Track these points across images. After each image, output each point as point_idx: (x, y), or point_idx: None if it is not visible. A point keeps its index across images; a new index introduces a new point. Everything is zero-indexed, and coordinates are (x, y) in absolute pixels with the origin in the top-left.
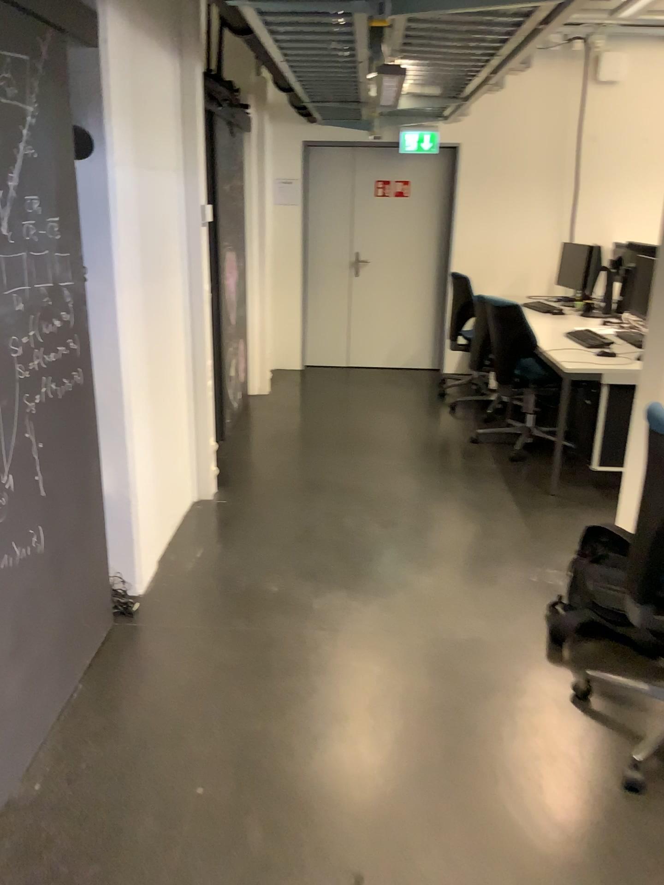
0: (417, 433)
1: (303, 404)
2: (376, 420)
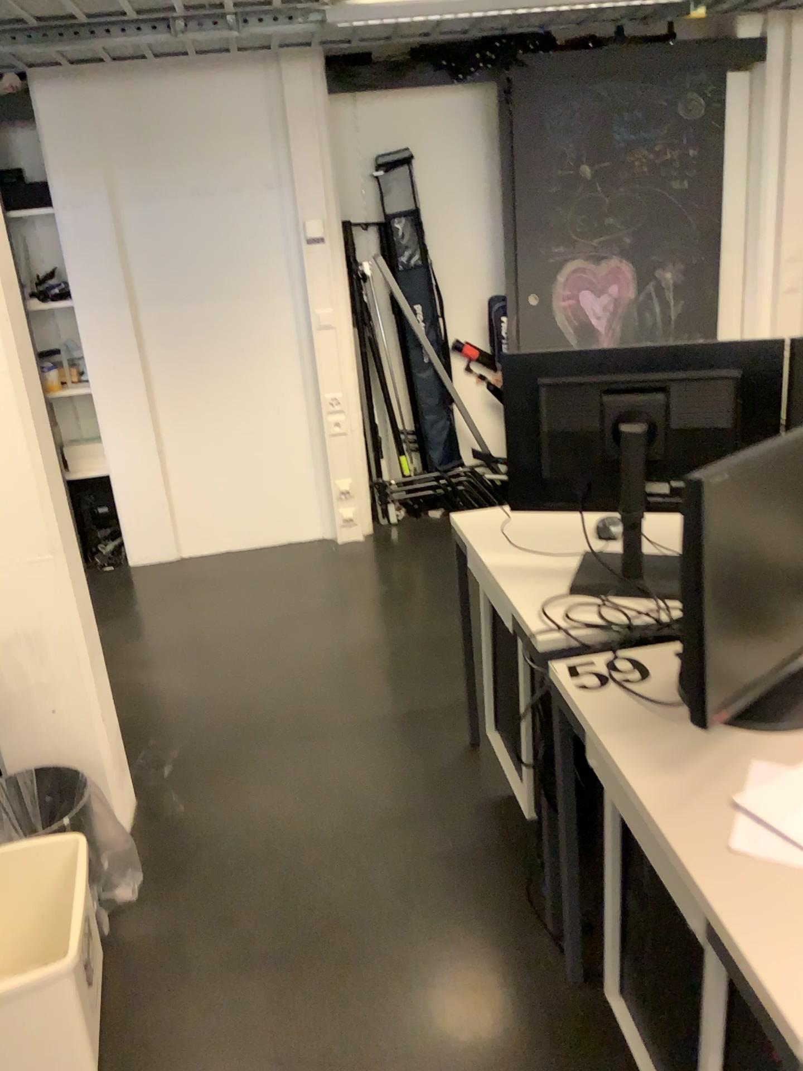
0: None
1: None
2: None
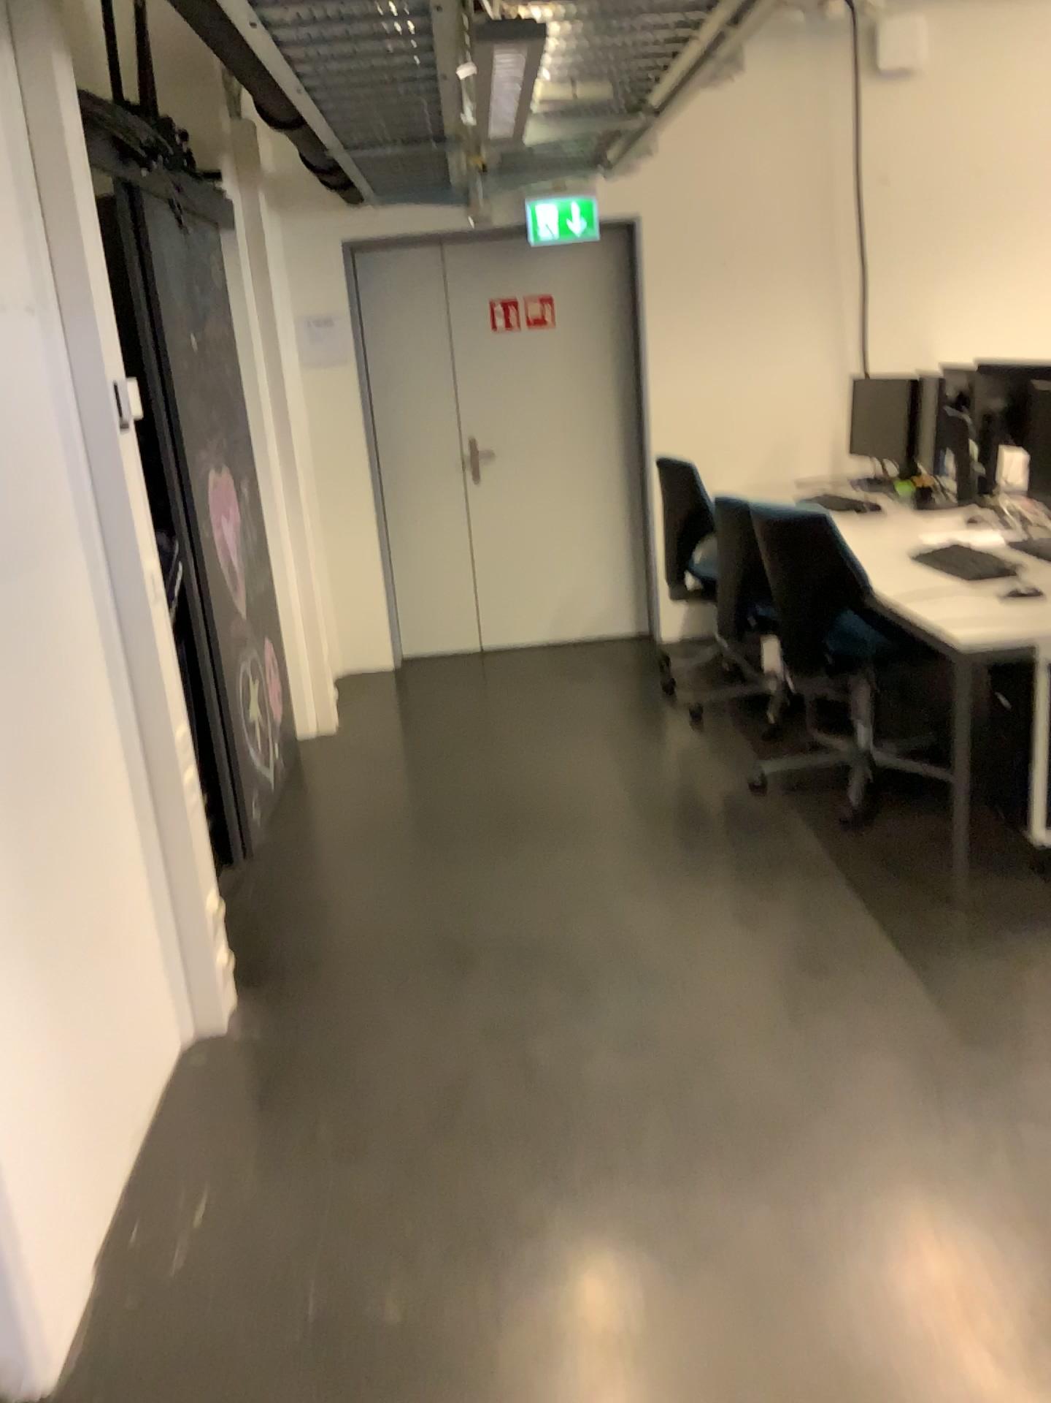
0: (642, 787)
1: (406, 748)
2: (556, 766)
